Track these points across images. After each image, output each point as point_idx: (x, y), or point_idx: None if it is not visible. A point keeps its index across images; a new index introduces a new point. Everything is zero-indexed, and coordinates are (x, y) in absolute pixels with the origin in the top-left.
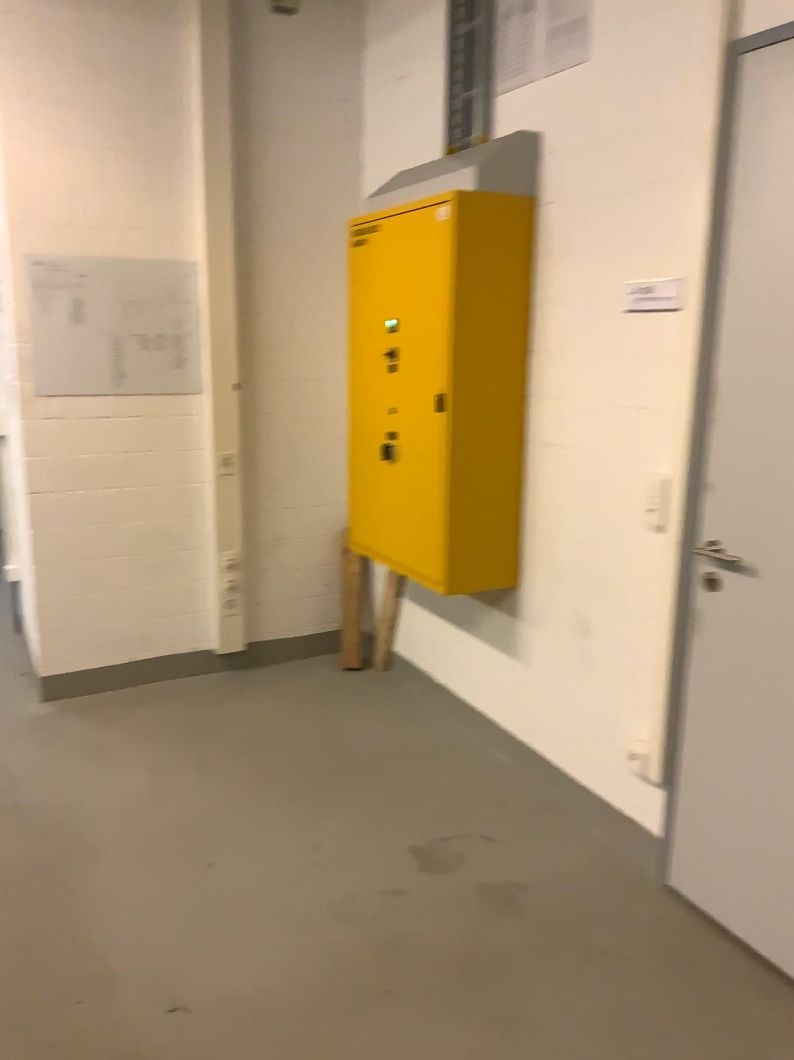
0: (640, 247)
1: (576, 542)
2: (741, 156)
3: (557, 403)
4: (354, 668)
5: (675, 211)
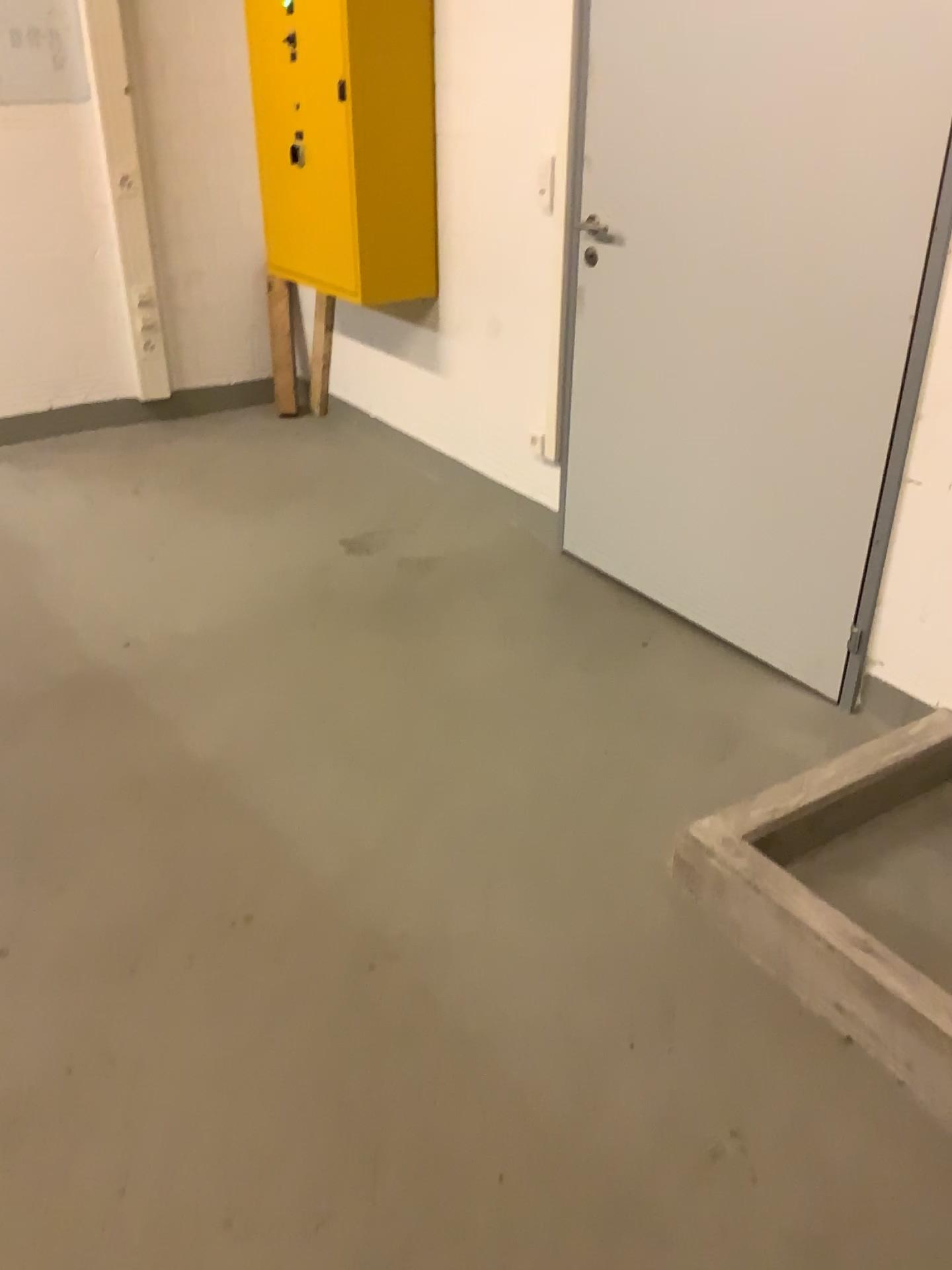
0: None
1: (485, 241)
2: None
3: (462, 92)
4: (288, 411)
5: None
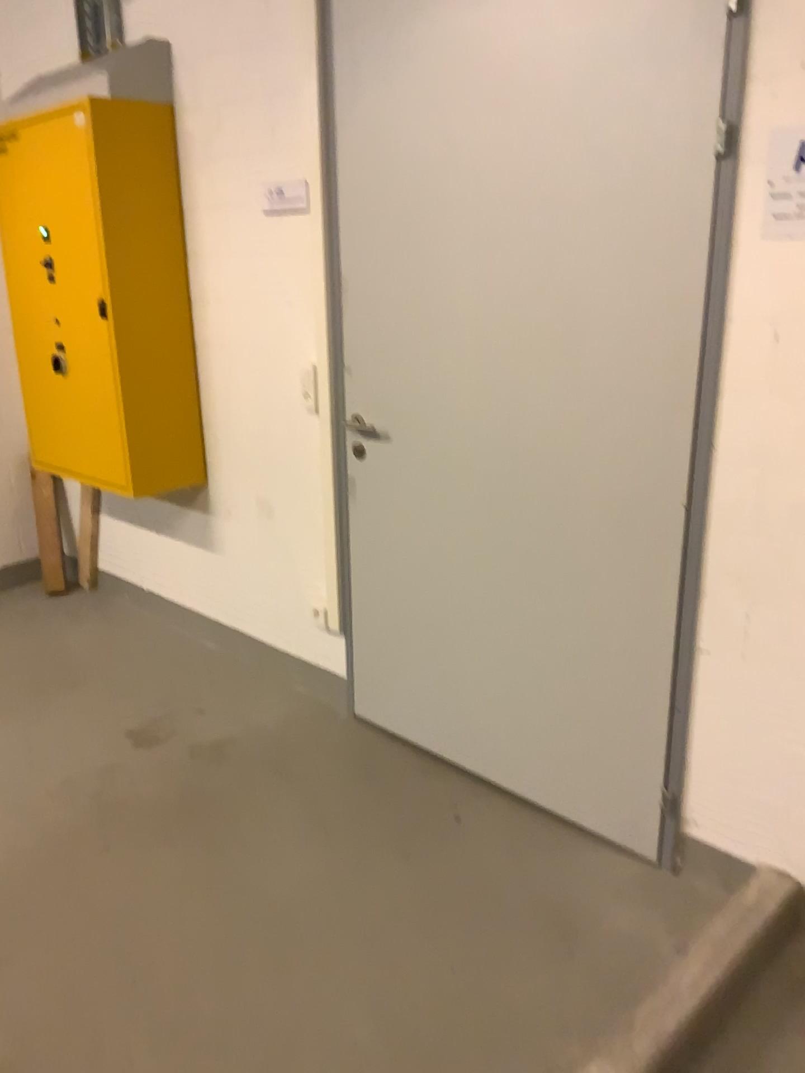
0: (269, 154)
1: (249, 433)
2: (338, 70)
3: (217, 306)
4: (58, 589)
5: (293, 120)
